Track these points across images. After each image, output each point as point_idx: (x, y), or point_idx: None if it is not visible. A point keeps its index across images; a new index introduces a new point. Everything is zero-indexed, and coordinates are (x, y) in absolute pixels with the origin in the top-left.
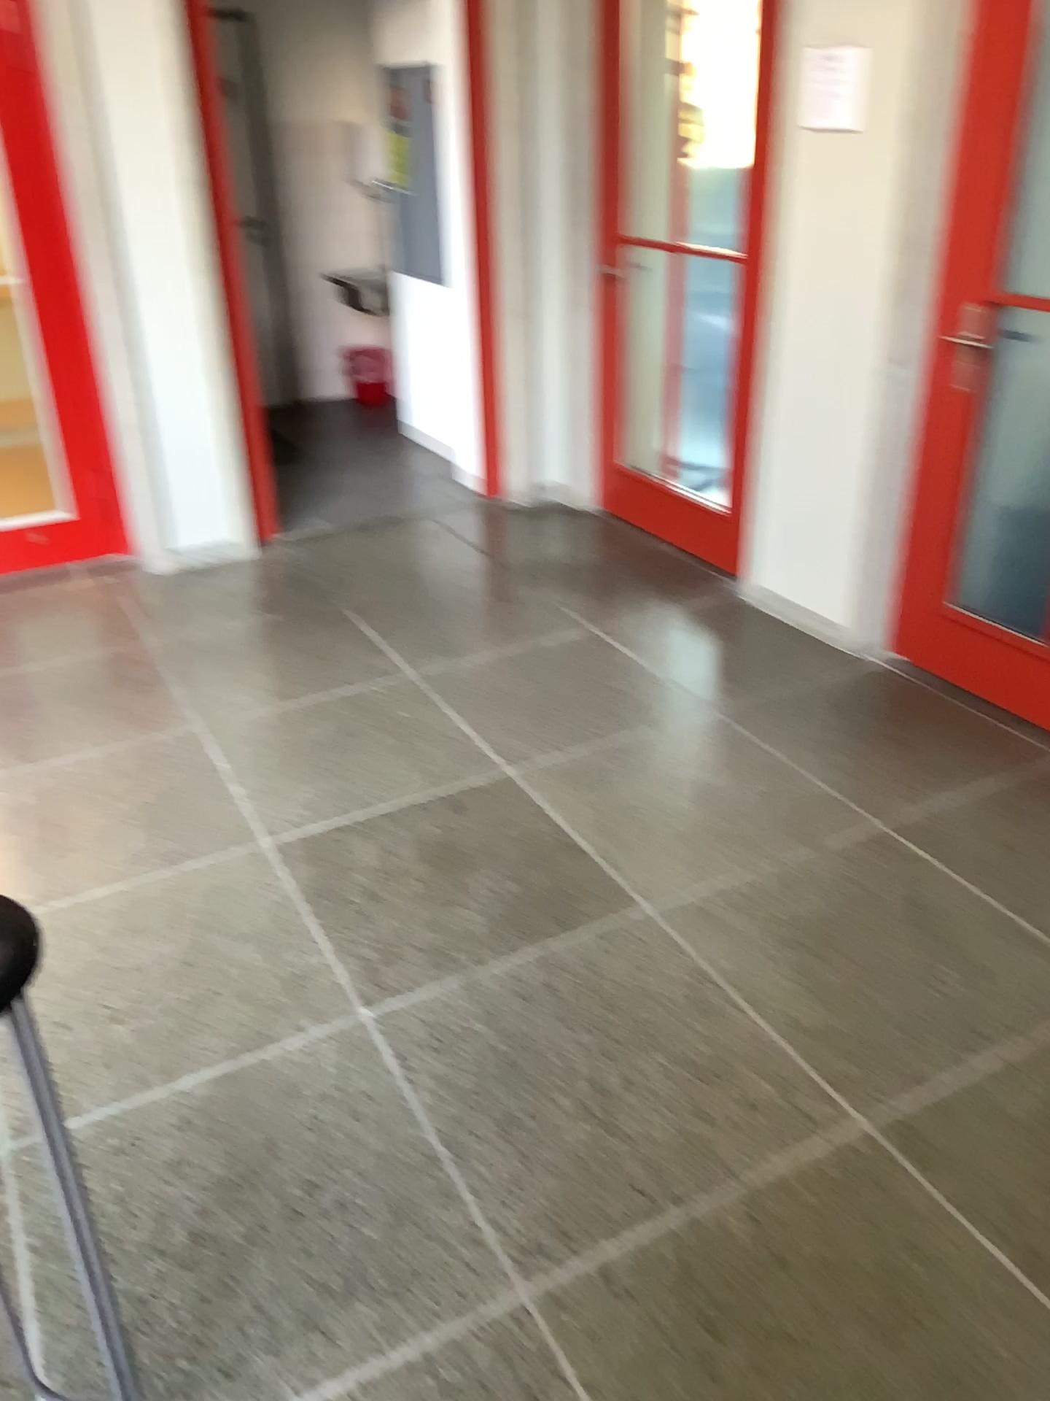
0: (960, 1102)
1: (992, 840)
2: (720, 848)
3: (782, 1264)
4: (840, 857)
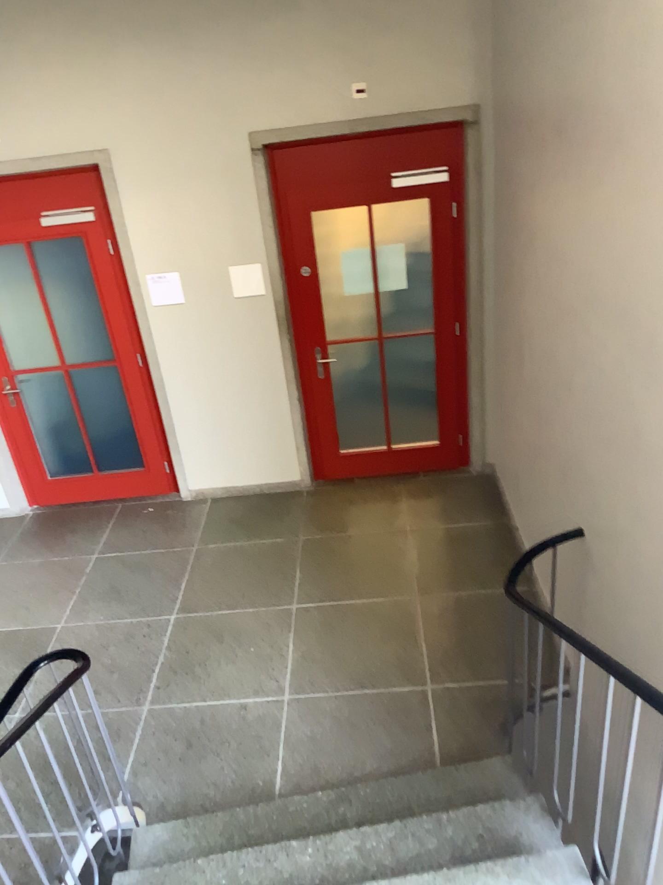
0: (186, 597)
1: (126, 539)
2: (58, 597)
3: (189, 652)
4: (93, 573)
